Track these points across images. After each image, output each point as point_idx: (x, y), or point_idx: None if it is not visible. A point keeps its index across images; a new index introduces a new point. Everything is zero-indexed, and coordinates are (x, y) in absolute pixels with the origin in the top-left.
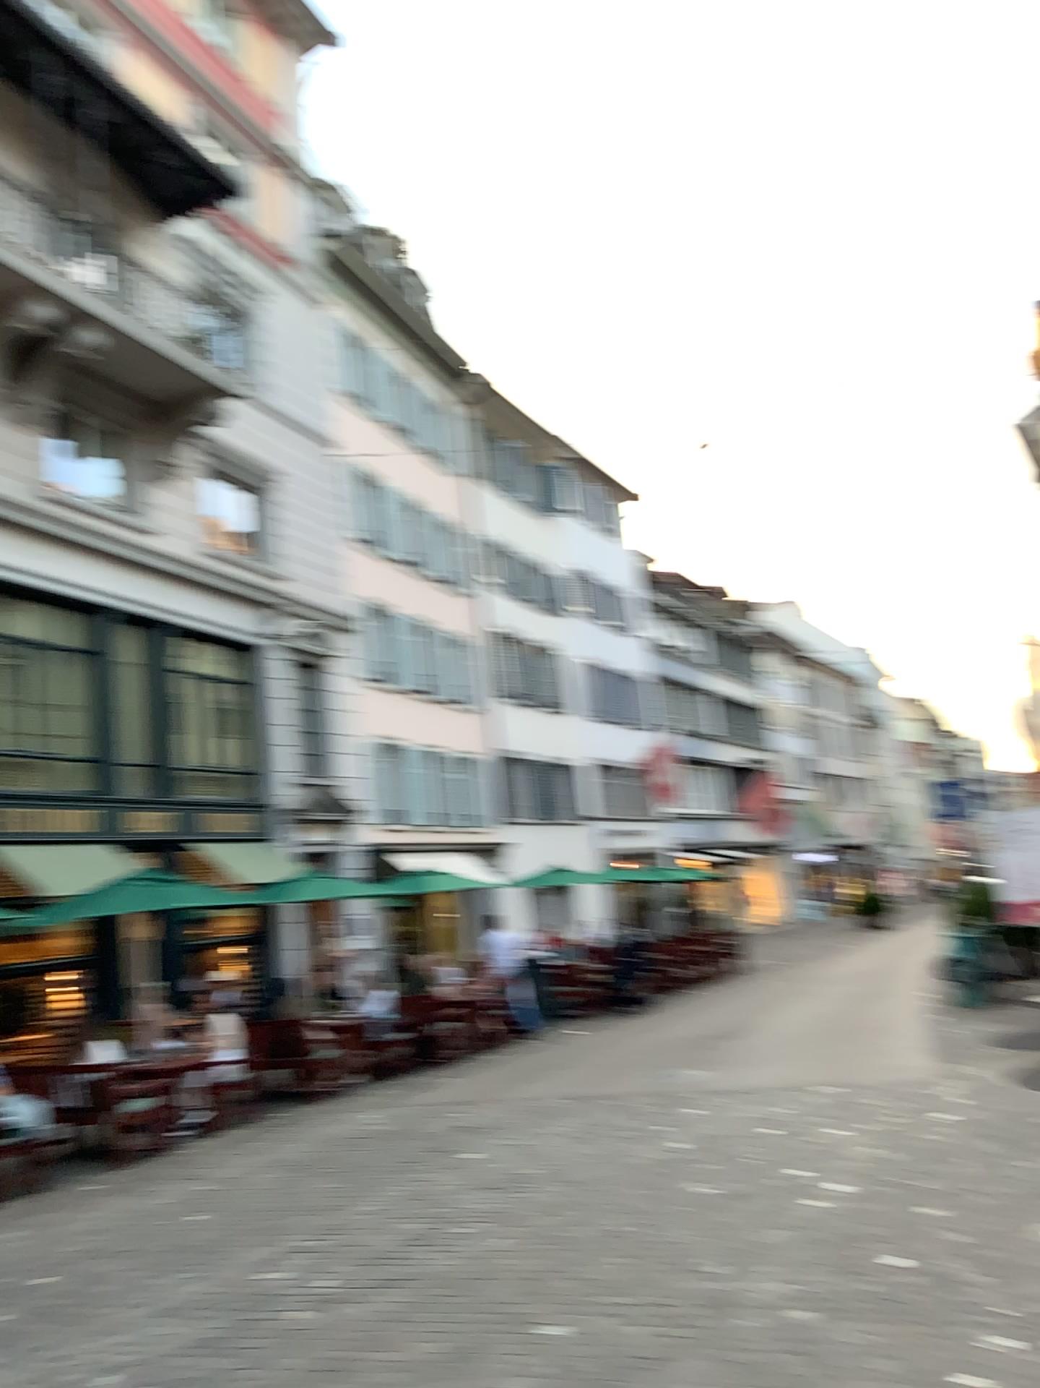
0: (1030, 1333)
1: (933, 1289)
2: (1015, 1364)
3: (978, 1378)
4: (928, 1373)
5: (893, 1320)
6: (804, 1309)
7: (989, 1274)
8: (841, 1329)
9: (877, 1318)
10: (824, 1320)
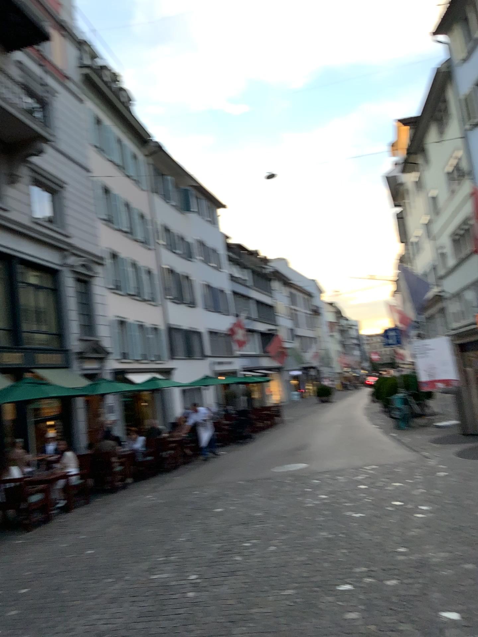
0: None
1: None
2: None
3: None
4: None
5: None
6: None
7: None
8: None
9: None
10: None
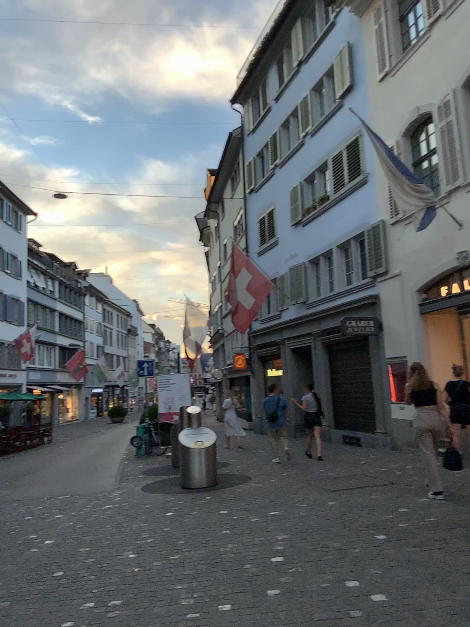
0: (104, 600)
1: (69, 585)
2: (93, 615)
3: (74, 623)
4: (53, 624)
5: (46, 602)
6: (5, 603)
7: (96, 576)
8: (20, 610)
9: (38, 602)
10: (13, 606)
